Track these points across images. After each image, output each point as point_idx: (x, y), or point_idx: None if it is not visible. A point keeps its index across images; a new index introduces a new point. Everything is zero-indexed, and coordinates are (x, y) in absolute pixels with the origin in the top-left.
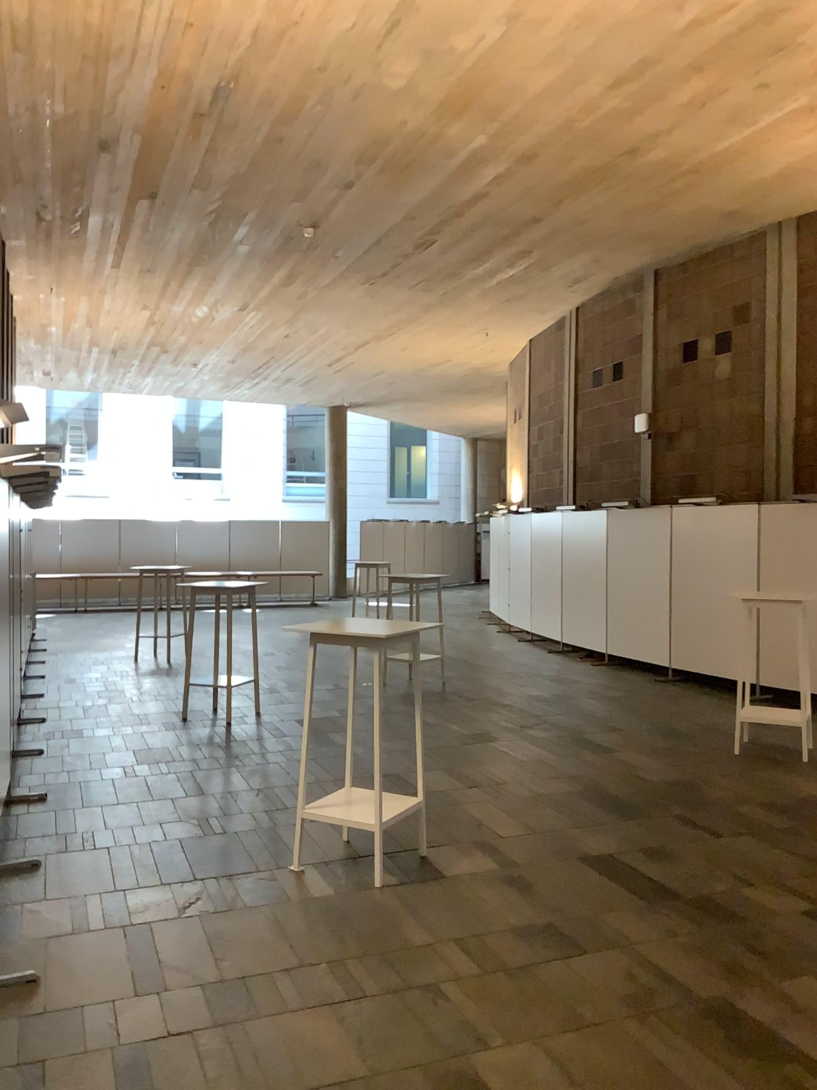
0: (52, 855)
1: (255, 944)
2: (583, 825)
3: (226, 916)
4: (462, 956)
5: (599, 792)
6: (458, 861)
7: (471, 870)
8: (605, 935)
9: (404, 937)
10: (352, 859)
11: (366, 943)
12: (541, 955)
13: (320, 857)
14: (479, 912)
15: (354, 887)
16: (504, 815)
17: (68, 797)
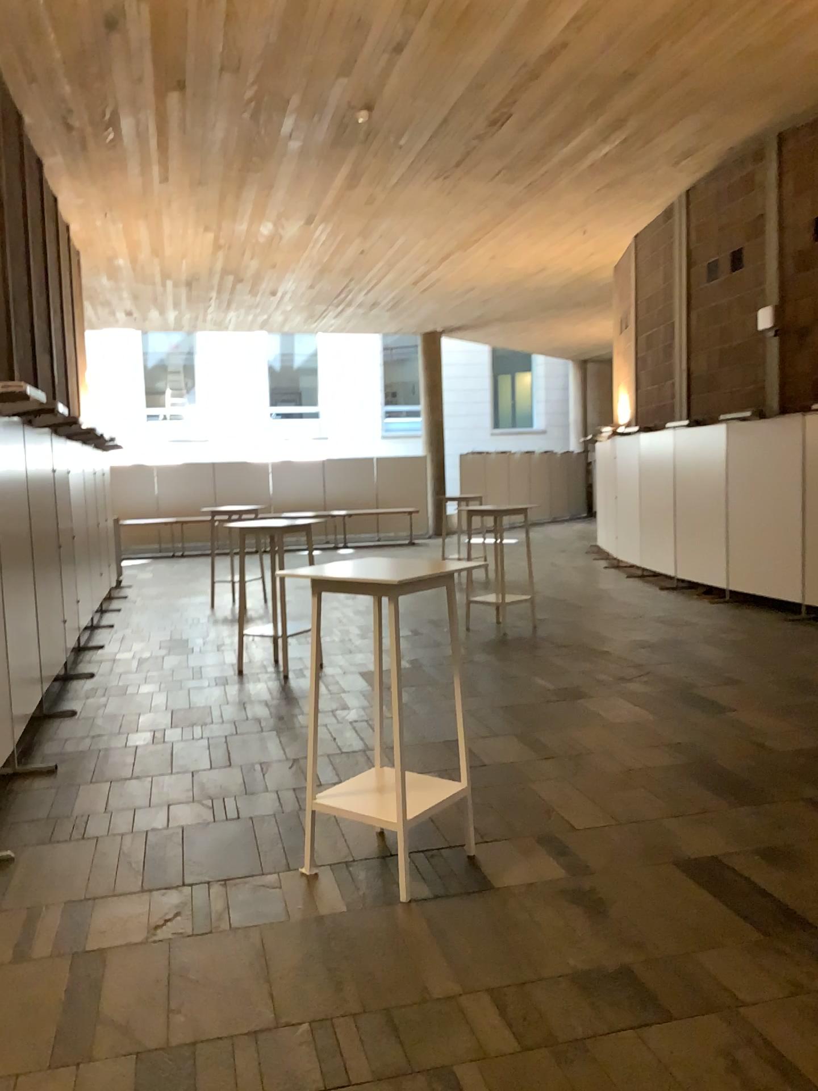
0: (26, 848)
1: (220, 993)
2: (682, 814)
3: (196, 946)
4: (493, 1023)
5: (706, 768)
6: (512, 866)
7: (527, 881)
8: (701, 994)
9: (419, 988)
10: (377, 861)
11: (366, 996)
12: (606, 1027)
13: (337, 858)
14: (528, 949)
15: (369, 905)
16: (579, 800)
17: (71, 772)
